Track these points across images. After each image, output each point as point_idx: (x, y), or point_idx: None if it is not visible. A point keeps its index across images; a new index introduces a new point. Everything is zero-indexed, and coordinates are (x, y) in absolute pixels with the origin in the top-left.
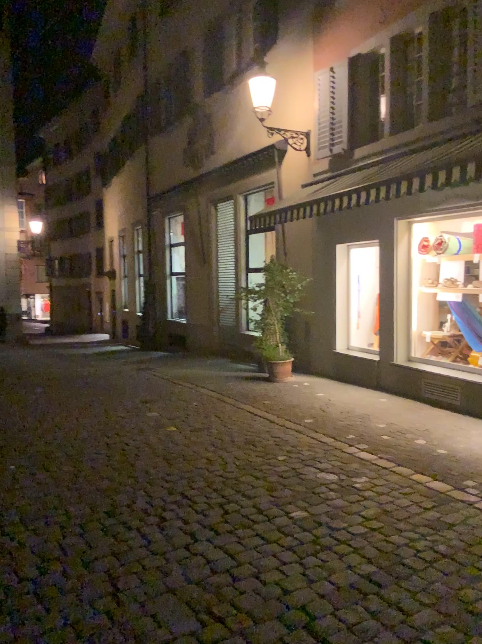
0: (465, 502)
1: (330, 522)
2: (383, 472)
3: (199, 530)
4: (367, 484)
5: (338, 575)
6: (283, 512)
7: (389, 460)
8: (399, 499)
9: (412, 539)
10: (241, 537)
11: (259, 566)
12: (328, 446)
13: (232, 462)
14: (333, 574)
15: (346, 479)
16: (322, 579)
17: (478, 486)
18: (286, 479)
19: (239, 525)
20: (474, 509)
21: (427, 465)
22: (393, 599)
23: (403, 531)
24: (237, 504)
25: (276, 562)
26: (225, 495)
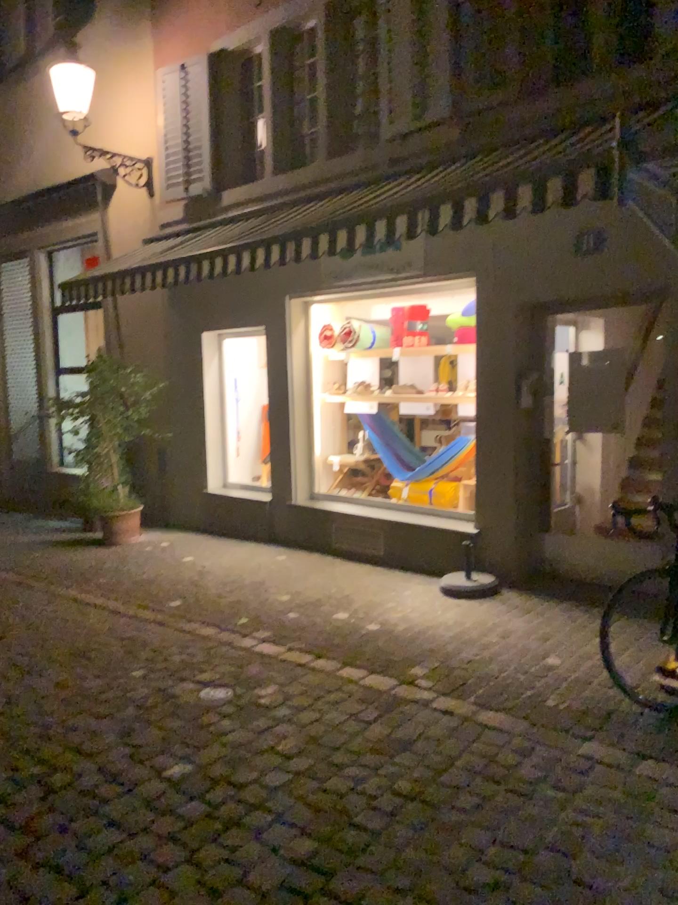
0: (420, 703)
1: (232, 775)
2: (299, 673)
3: (1, 840)
4: (281, 698)
5: (259, 872)
6: (154, 773)
7: (306, 653)
8: (331, 715)
9: (361, 779)
10: (83, 837)
11: (123, 890)
12: (211, 644)
13: (55, 693)
14: (252, 873)
15: (246, 695)
16: (235, 887)
17: (433, 676)
18: (152, 711)
19: (77, 812)
20: (435, 713)
21: (360, 653)
22: (352, 894)
23: (345, 769)
24: (71, 772)
25: (152, 872)
26: (47, 760)
